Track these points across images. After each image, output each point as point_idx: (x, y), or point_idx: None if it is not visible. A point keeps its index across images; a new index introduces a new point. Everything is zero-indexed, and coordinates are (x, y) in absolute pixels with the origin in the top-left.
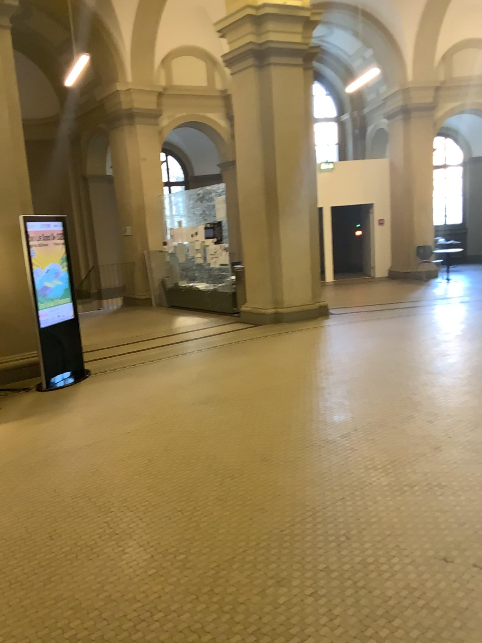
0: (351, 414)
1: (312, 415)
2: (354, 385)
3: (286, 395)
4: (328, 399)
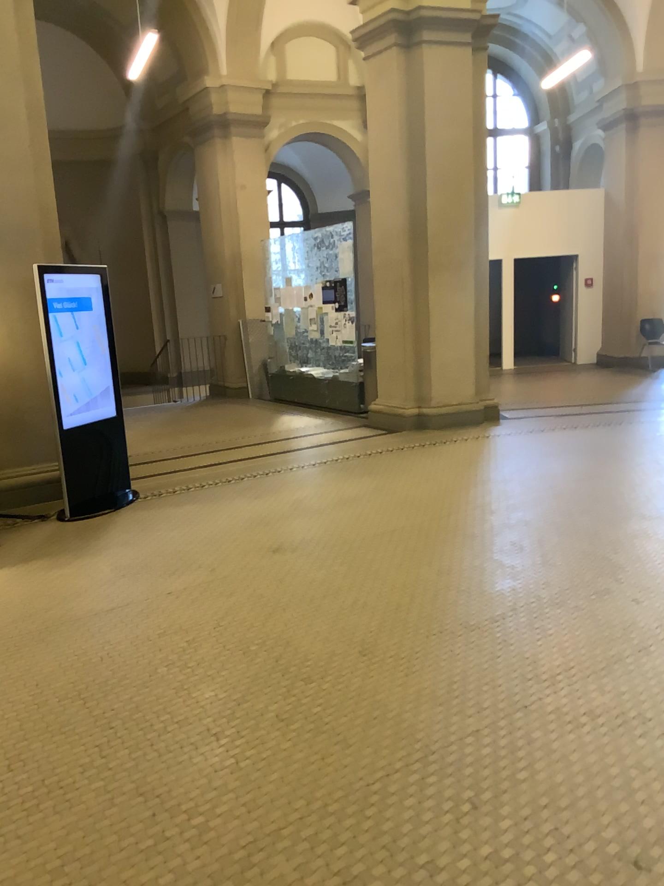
0: (510, 586)
1: (450, 584)
2: (521, 535)
3: (416, 546)
4: (478, 557)
